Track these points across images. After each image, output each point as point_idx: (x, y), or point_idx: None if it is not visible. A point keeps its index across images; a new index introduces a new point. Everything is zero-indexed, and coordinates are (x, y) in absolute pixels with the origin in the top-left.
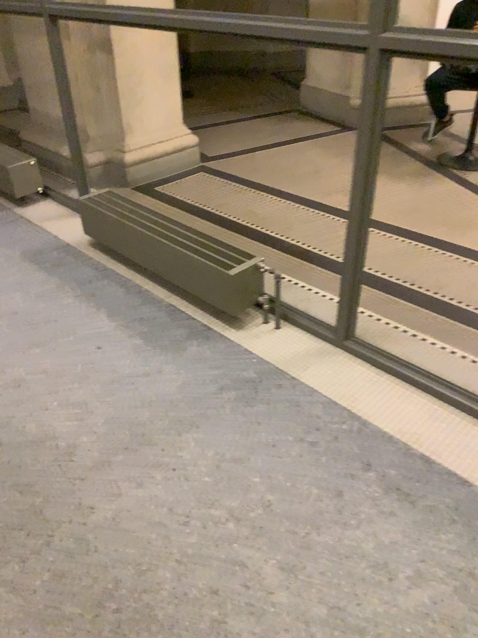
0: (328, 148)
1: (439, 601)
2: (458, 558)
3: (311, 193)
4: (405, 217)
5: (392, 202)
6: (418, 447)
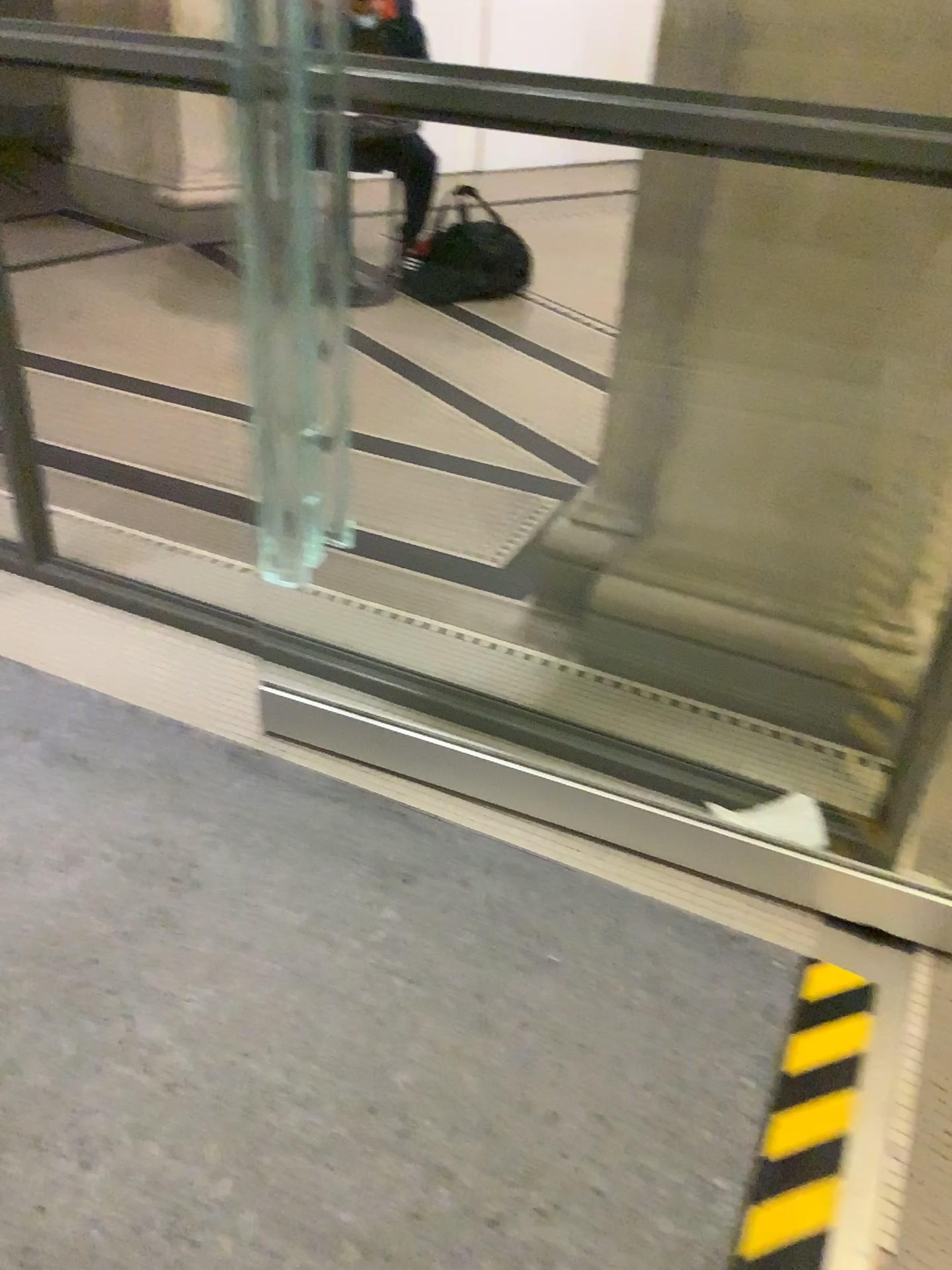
0: (111, 276)
1: (93, 881)
2: (141, 825)
3: (53, 350)
4: (216, 378)
5: (199, 357)
6: (126, 697)
